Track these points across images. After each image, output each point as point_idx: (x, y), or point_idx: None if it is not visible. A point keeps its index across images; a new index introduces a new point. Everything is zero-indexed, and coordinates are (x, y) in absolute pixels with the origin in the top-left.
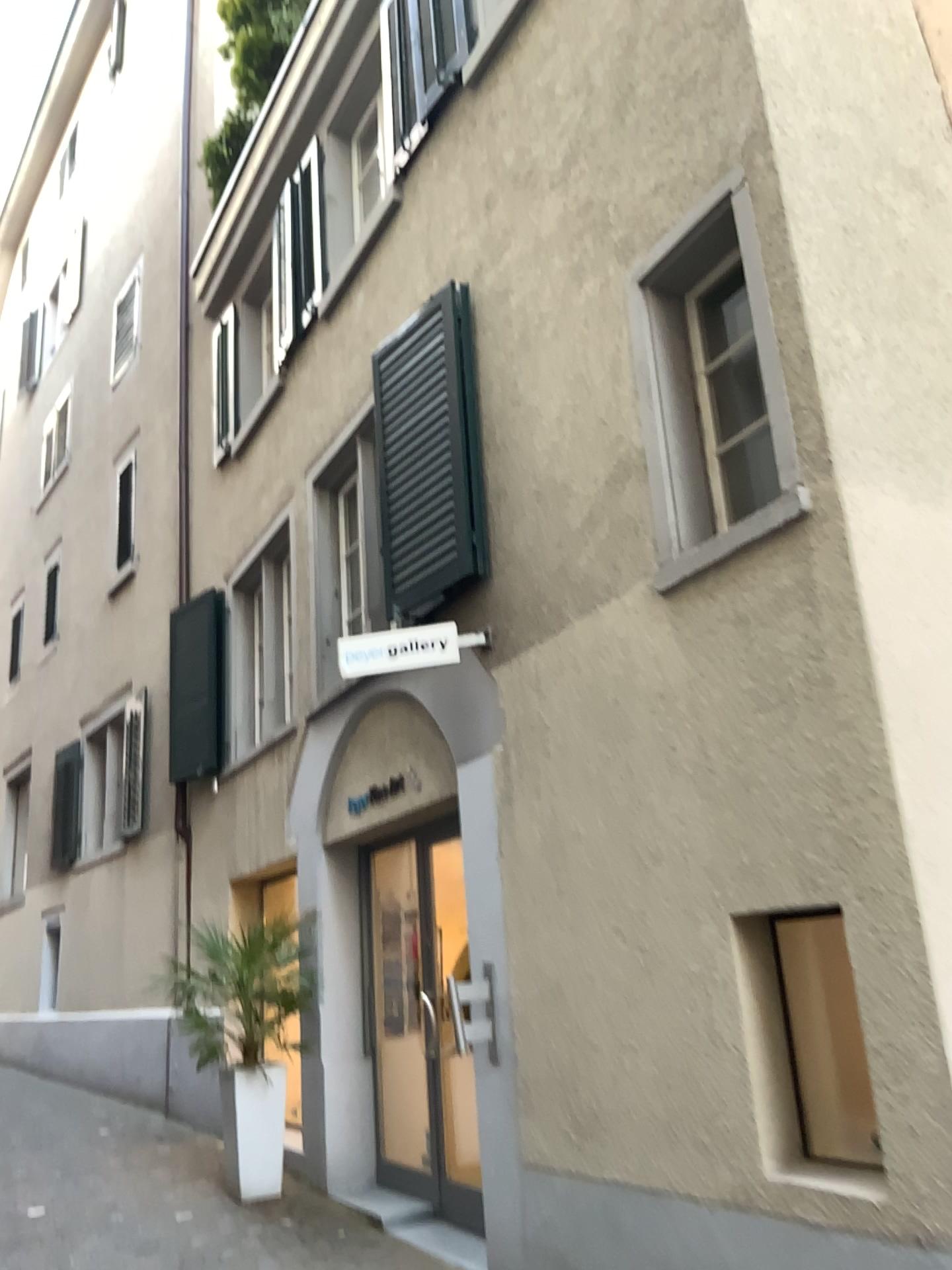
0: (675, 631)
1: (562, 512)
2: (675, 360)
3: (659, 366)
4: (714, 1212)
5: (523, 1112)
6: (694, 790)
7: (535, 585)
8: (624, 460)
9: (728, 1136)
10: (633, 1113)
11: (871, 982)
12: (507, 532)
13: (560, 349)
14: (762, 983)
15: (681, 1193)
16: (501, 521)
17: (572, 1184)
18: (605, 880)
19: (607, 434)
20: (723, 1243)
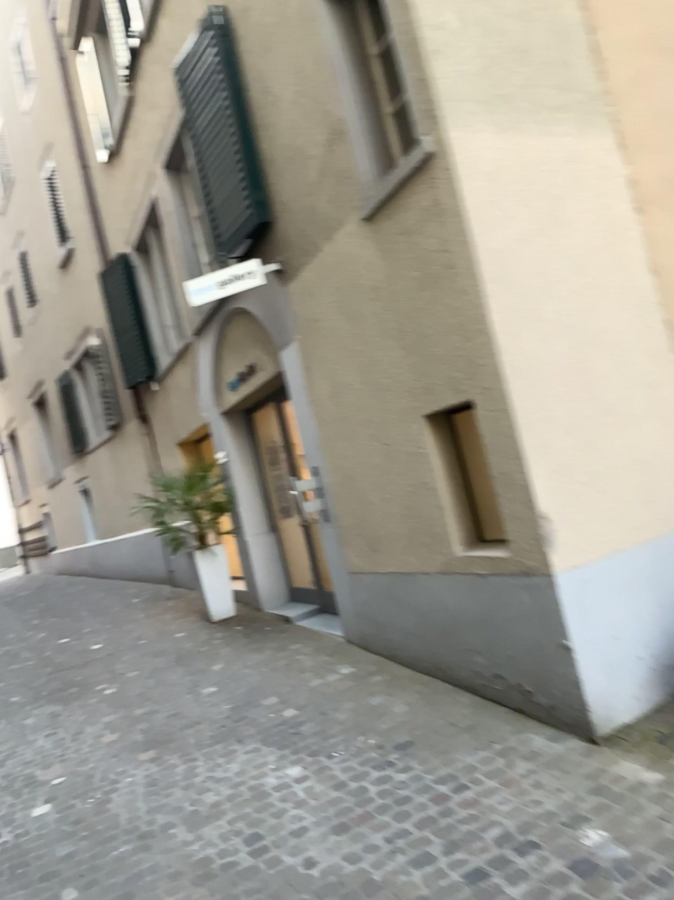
0: (380, 243)
1: (309, 170)
2: (358, 49)
3: (347, 56)
4: (441, 578)
5: (349, 546)
6: (402, 343)
7: (302, 223)
8: (337, 128)
9: (442, 537)
10: (398, 535)
11: (496, 440)
12: (281, 189)
13: (288, 50)
14: (453, 451)
15: (425, 572)
16: (276, 181)
17: (376, 578)
18: (366, 406)
19: (325, 111)
20: (446, 593)
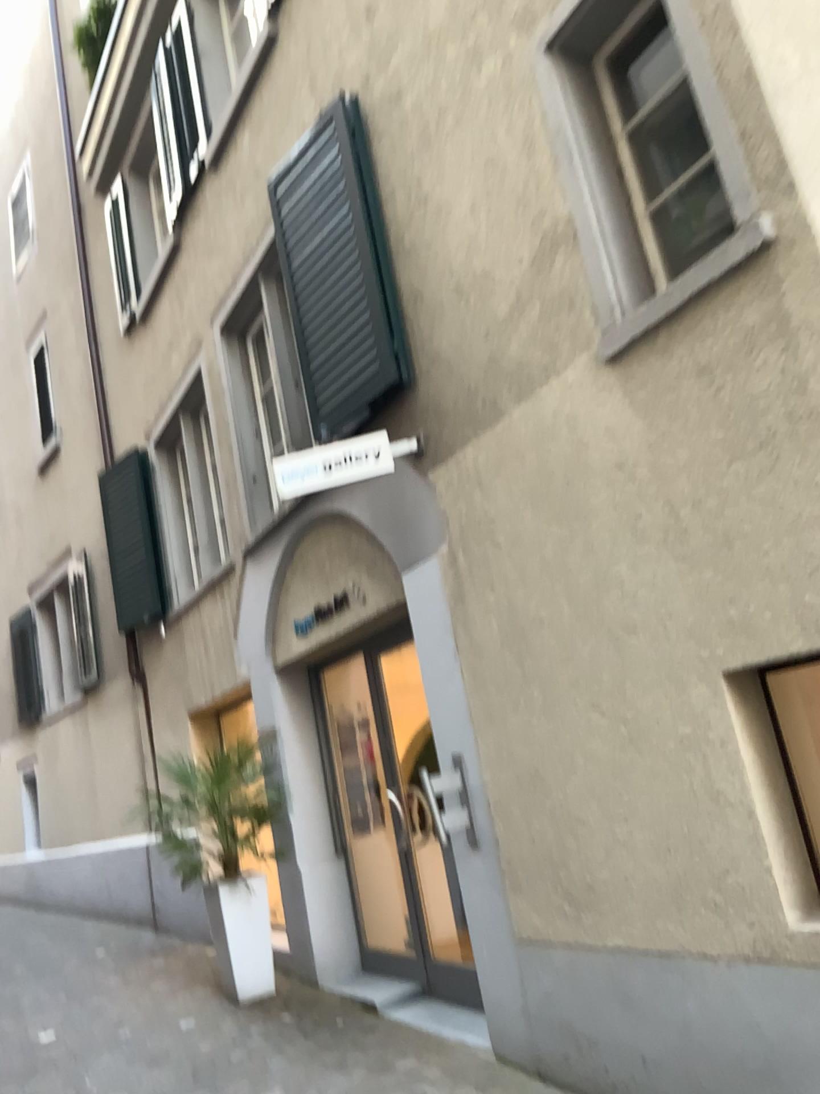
0: (624, 398)
1: (484, 304)
2: (590, 125)
3: (576, 132)
4: (732, 965)
5: (509, 890)
6: (664, 553)
7: (464, 382)
8: (547, 236)
9: (740, 890)
10: (630, 879)
11: None
12: (427, 336)
13: (464, 139)
14: (757, 737)
15: (692, 951)
16: (420, 326)
17: (570, 953)
18: (574, 658)
19: (526, 214)
20: (746, 995)
